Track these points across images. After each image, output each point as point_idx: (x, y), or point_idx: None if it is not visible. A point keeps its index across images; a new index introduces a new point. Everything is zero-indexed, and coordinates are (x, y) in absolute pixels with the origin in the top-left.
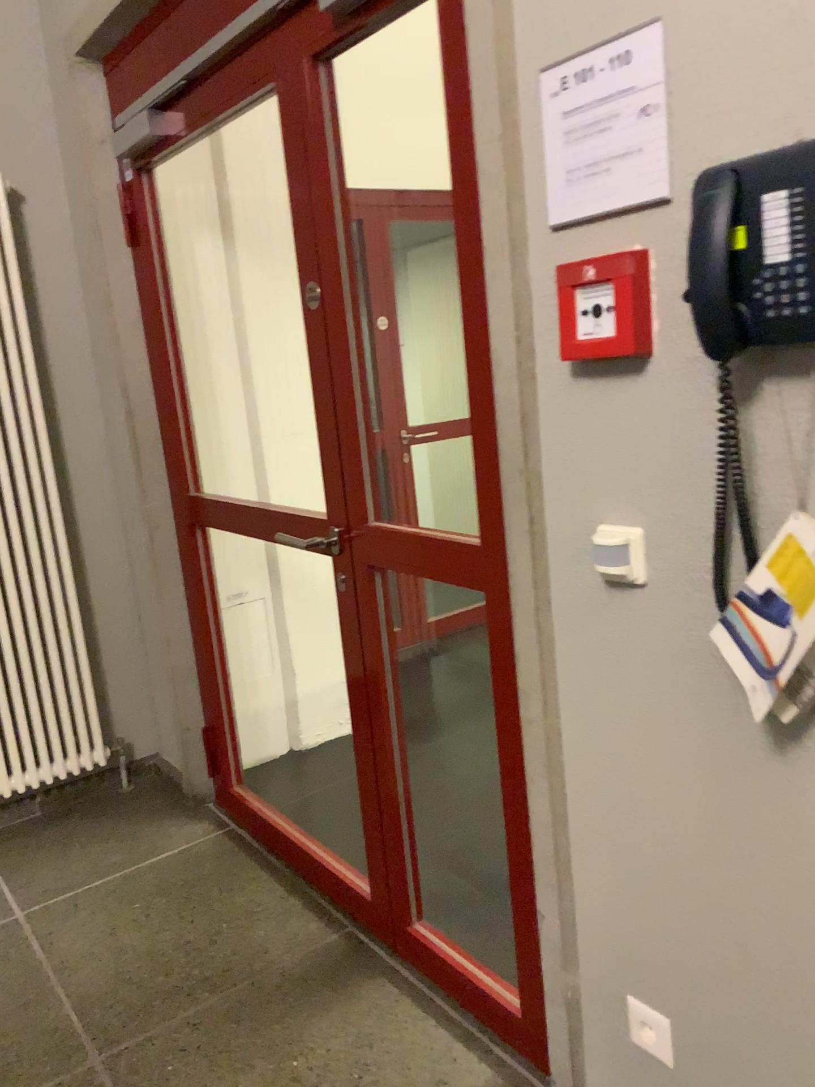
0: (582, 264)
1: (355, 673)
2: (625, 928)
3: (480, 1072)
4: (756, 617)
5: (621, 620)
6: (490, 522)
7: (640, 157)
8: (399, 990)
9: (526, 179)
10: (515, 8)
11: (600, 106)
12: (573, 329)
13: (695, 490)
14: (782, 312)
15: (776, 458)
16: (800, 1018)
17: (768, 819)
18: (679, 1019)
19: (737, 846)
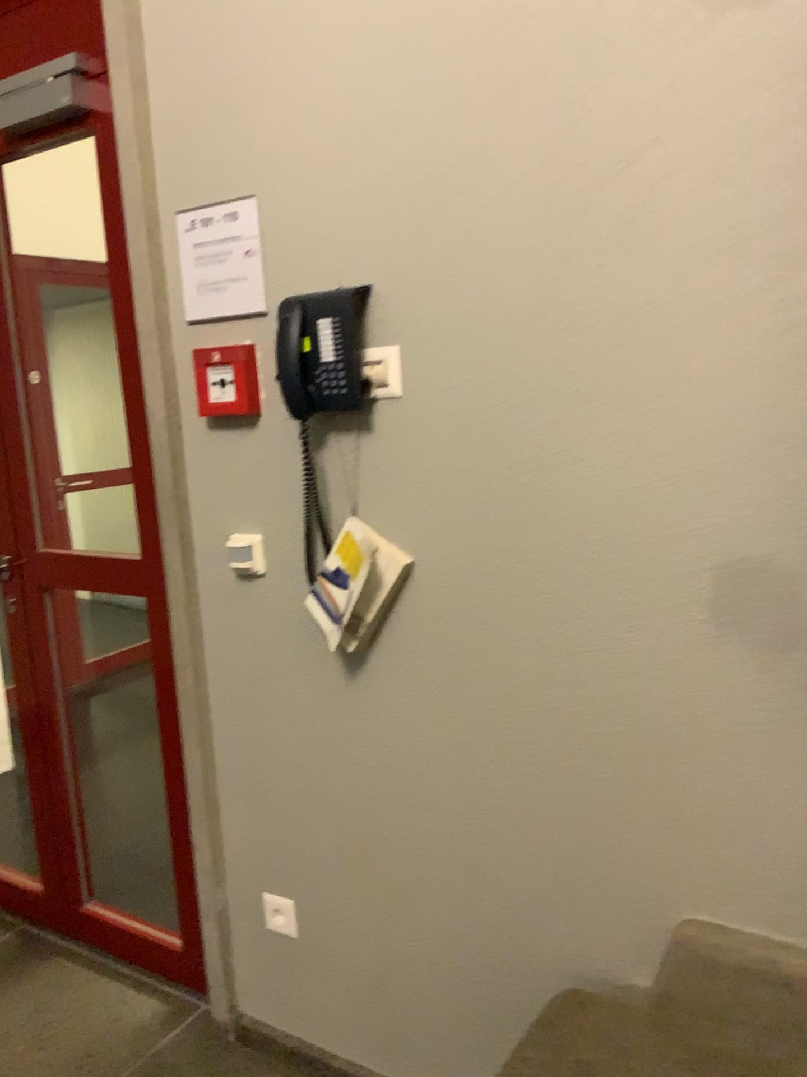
0: (210, 350)
1: (26, 683)
2: (258, 838)
3: (149, 1005)
4: (330, 586)
5: (248, 604)
6: (147, 541)
7: (247, 282)
8: (72, 962)
9: (168, 285)
10: (158, 167)
11: (219, 244)
12: (205, 395)
13: (291, 505)
14: (332, 390)
15: (337, 482)
16: (374, 863)
17: (347, 727)
18: (299, 896)
19: (329, 752)
